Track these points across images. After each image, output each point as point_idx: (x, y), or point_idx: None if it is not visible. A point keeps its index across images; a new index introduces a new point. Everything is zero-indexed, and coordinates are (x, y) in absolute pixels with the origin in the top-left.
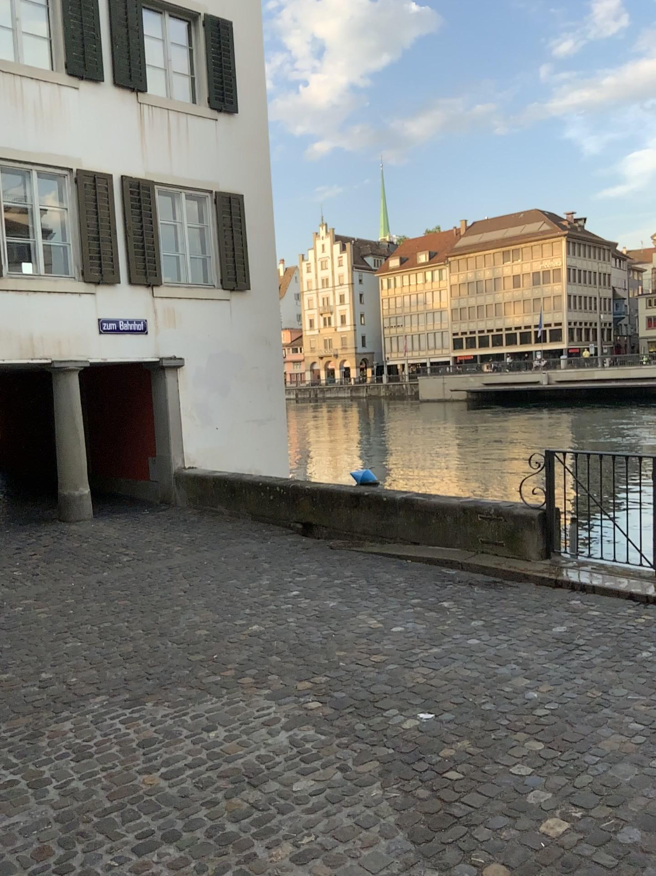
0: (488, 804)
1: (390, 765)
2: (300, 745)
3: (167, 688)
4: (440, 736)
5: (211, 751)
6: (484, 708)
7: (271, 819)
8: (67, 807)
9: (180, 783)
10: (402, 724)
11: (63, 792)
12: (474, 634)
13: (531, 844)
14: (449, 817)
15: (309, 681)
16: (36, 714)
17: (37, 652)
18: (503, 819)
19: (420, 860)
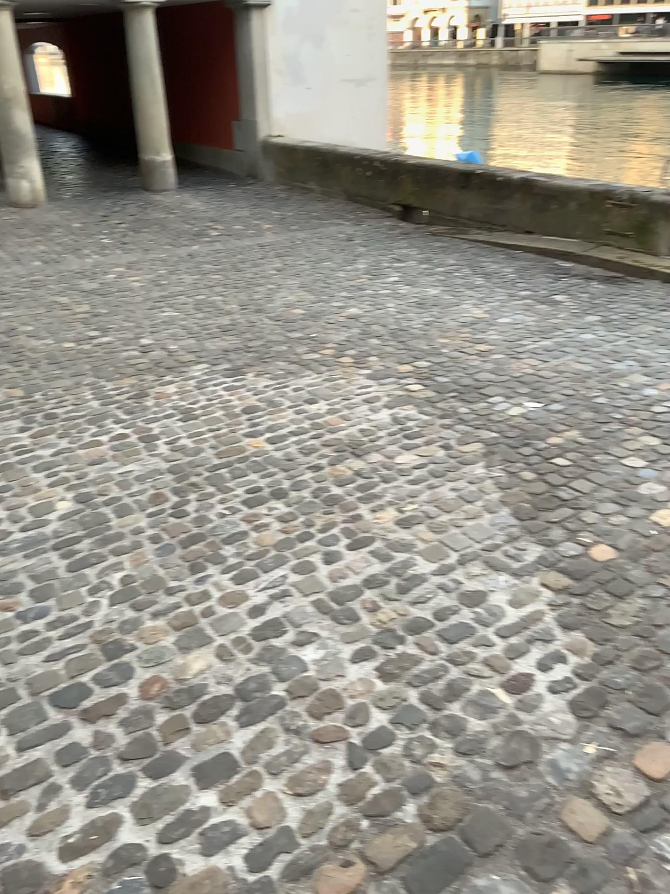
0: (598, 491)
1: (496, 448)
2: (403, 423)
3: (266, 360)
4: (549, 425)
5: (313, 422)
6: (597, 402)
7: (375, 487)
8: (177, 460)
9: (285, 448)
10: (508, 411)
11: (172, 447)
12: (589, 329)
13: (641, 530)
14: (556, 499)
15: (411, 364)
16: (139, 375)
17: (133, 318)
18: (612, 506)
19: (525, 535)
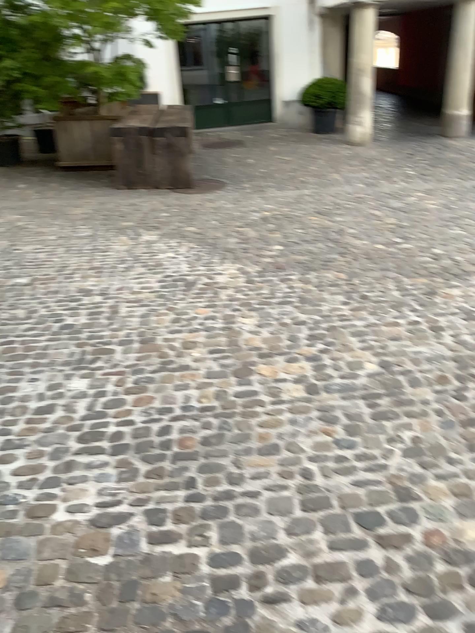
0: None
1: None
2: None
3: None
4: None
5: None
6: None
7: None
8: (459, 352)
9: None
10: None
11: (455, 340)
12: None
13: None
14: None
15: None
16: (431, 278)
17: (429, 233)
18: None
19: None
